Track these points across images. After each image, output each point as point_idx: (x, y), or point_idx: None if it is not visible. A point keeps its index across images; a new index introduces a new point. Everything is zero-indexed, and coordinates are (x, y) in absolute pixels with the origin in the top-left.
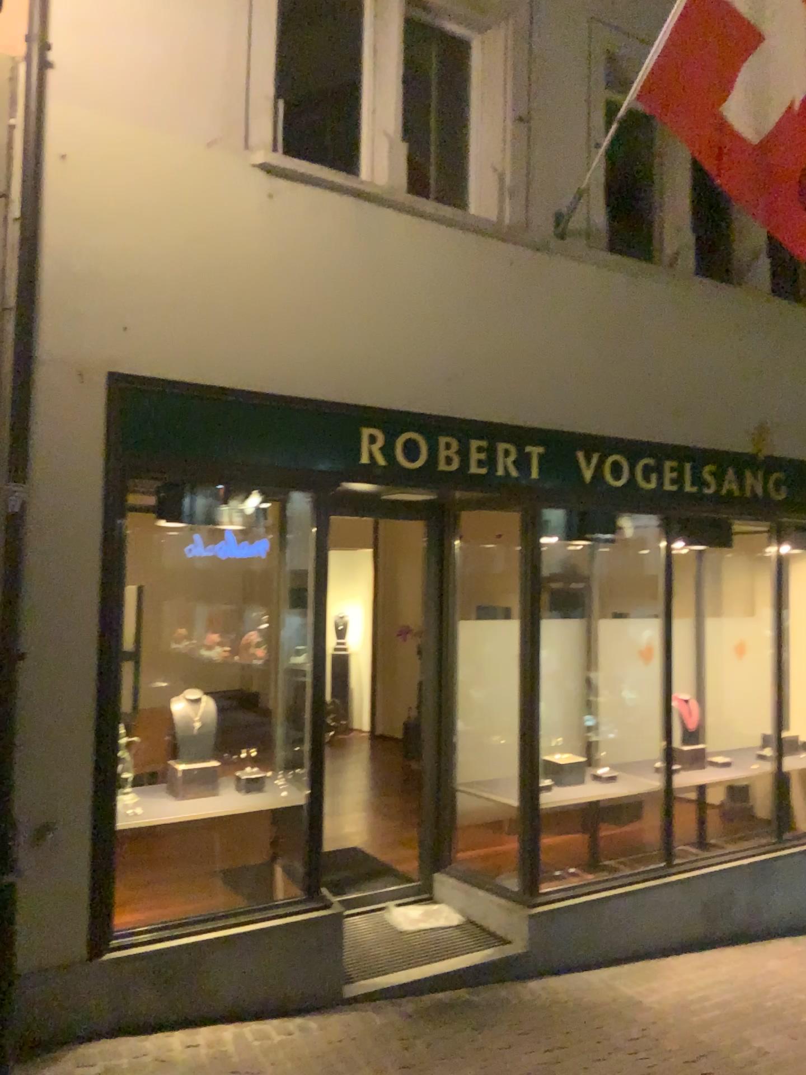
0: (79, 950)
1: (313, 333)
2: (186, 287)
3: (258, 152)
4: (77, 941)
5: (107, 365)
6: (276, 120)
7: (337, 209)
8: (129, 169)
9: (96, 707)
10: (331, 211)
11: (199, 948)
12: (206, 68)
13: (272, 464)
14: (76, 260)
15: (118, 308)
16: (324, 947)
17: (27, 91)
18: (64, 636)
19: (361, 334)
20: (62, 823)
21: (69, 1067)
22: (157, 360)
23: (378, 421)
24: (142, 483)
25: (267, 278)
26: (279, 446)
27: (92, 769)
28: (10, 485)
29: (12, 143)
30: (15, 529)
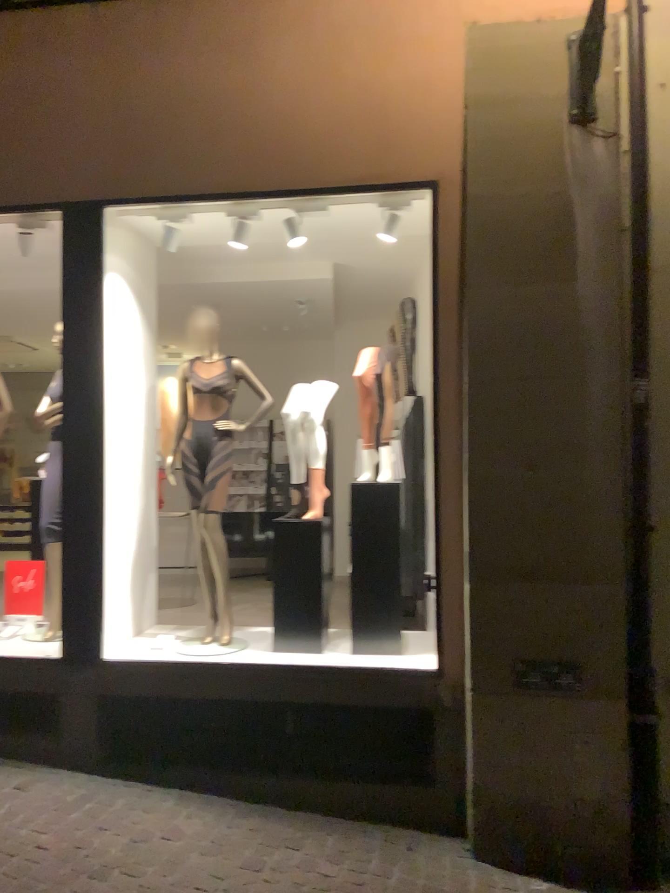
0: None
1: None
2: None
3: None
4: None
5: None
6: None
7: None
8: None
9: None
10: None
11: None
12: None
13: None
14: None
15: None
16: None
17: (626, 41)
18: None
19: None
20: None
21: None
22: None
23: None
24: None
25: None
26: None
27: None
28: (632, 383)
29: (616, 90)
30: (638, 420)
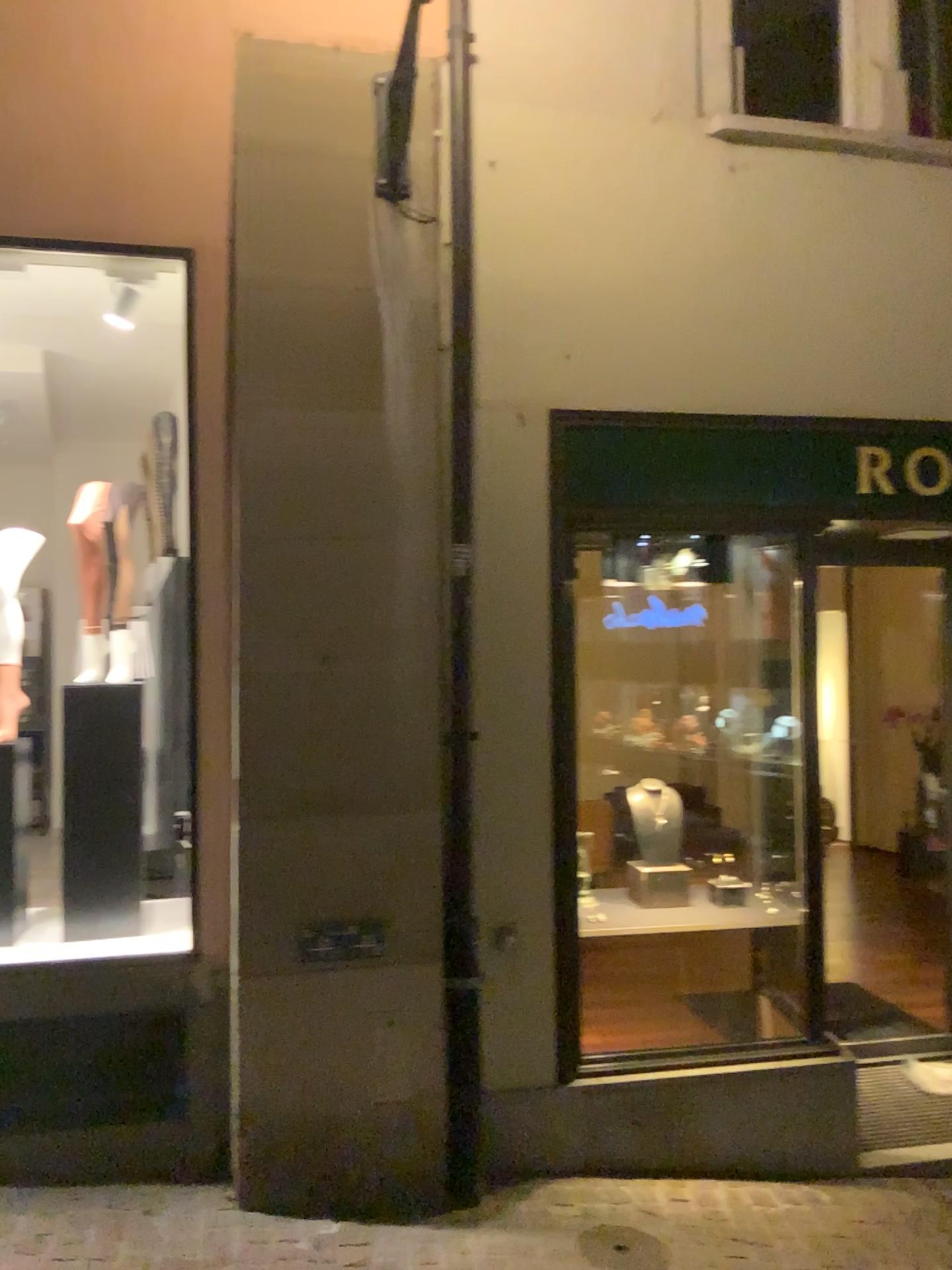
0: (549, 1071)
1: (789, 335)
2: (633, 298)
3: (711, 120)
4: (547, 1062)
5: (548, 401)
6: (732, 75)
7: (813, 173)
8: (562, 167)
9: (555, 797)
10: (805, 177)
11: (683, 1084)
12: (644, 27)
13: (744, 503)
14: (509, 283)
15: (558, 333)
16: (835, 1101)
17: (450, 98)
18: (517, 715)
19: (850, 330)
20: (524, 926)
21: (548, 1202)
22: (603, 389)
23: (878, 438)
24: (592, 536)
25: (728, 273)
26: (752, 481)
27: (554, 867)
28: (454, 547)
29: (437, 160)
30: (462, 595)
